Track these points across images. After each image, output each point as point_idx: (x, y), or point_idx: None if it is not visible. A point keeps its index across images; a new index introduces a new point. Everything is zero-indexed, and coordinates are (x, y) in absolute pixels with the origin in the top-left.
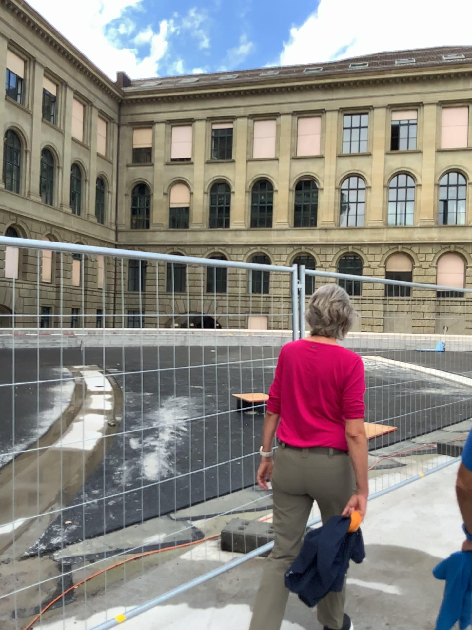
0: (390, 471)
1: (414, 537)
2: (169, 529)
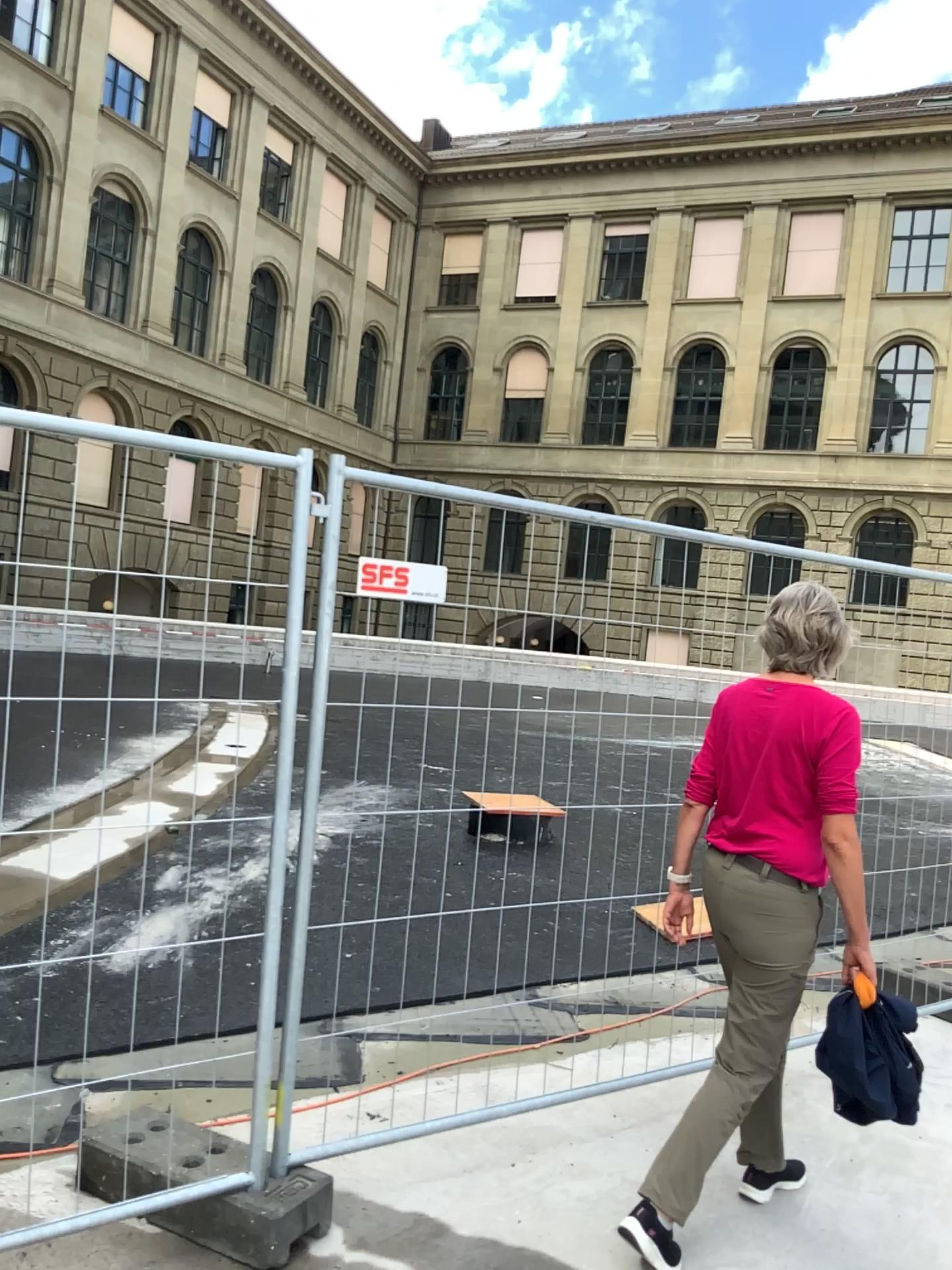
0: (708, 1033)
1: (613, 1255)
2: (1, 1118)
